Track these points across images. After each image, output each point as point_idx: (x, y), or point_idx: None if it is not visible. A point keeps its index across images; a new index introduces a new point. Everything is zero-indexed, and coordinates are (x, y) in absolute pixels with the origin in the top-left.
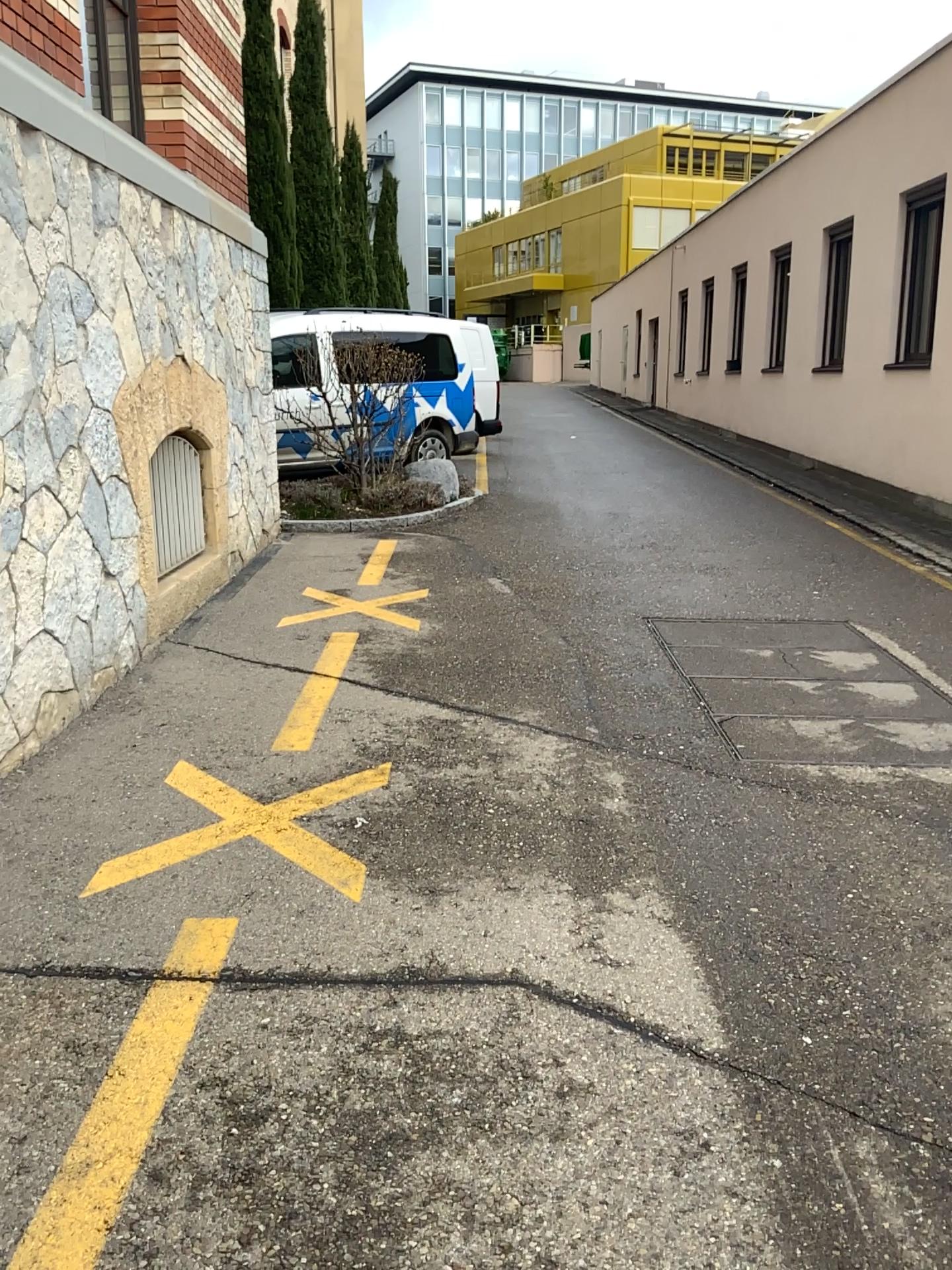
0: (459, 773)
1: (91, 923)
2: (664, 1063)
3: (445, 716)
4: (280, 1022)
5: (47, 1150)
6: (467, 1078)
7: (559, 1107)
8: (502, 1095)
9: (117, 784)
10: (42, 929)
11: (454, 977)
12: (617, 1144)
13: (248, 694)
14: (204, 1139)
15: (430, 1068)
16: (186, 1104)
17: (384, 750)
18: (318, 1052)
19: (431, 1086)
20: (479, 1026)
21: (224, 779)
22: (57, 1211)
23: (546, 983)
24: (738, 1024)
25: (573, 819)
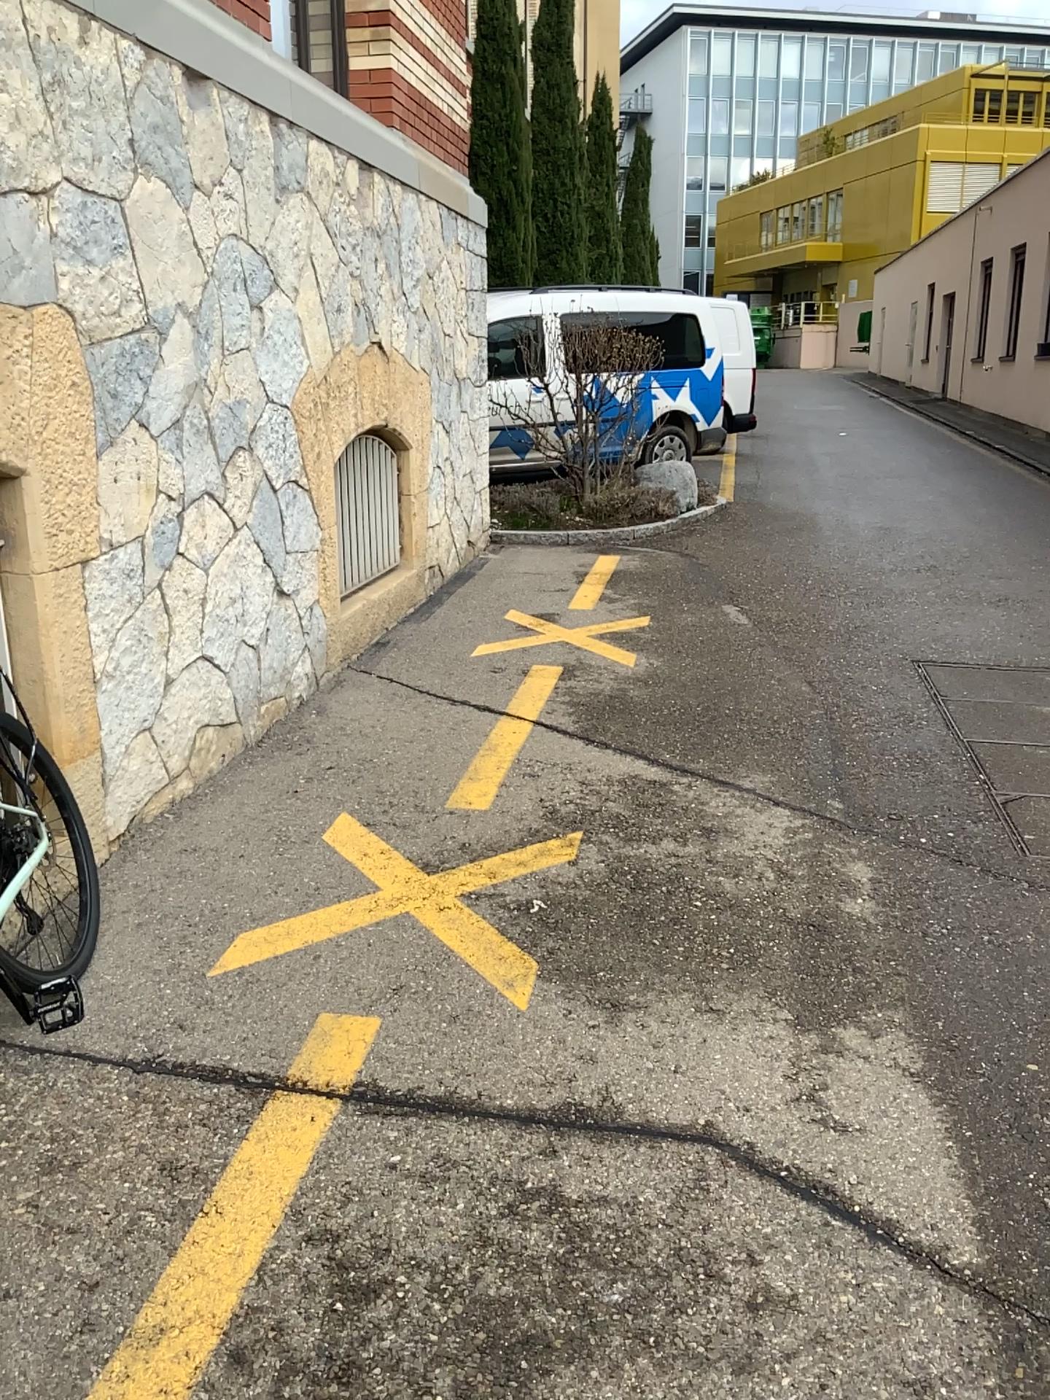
0: (664, 850)
1: (214, 1010)
2: (895, 1279)
3: (656, 775)
4: (412, 1164)
5: (118, 1305)
6: (633, 1270)
7: (748, 1328)
8: (675, 1299)
9: (269, 837)
10: (160, 1012)
11: (631, 1125)
12: (821, 1393)
13: (431, 735)
14: (301, 1314)
15: (588, 1249)
16: (286, 1263)
17: (578, 815)
18: (453, 1210)
19: (586, 1275)
20: (656, 1197)
21: (389, 839)
22: (116, 1391)
23: (747, 1146)
24: (1001, 1233)
25: (801, 920)
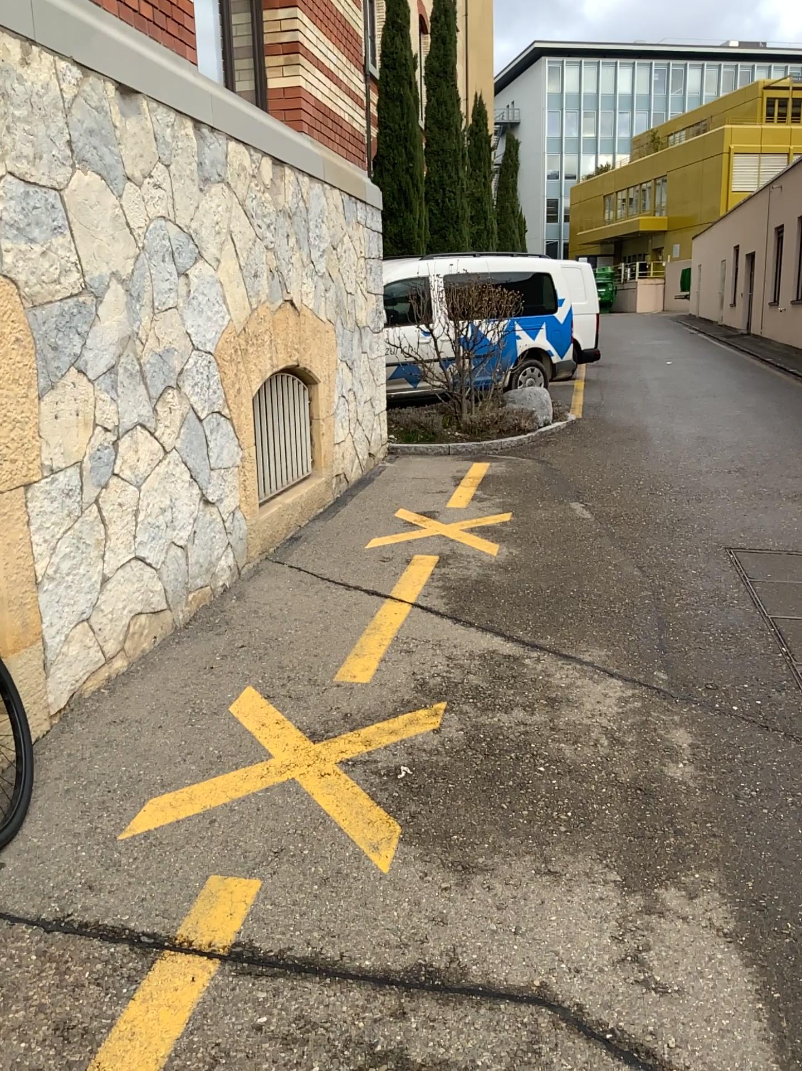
0: (514, 718)
1: (120, 871)
2: None
3: (510, 650)
4: (275, 1027)
5: None
6: None
7: None
8: None
9: (186, 709)
10: (74, 874)
11: (473, 987)
12: None
13: (327, 617)
14: None
15: None
16: None
17: (443, 687)
18: None
19: None
20: (492, 1062)
21: (284, 710)
22: None
23: (576, 1009)
24: None
25: (629, 784)
